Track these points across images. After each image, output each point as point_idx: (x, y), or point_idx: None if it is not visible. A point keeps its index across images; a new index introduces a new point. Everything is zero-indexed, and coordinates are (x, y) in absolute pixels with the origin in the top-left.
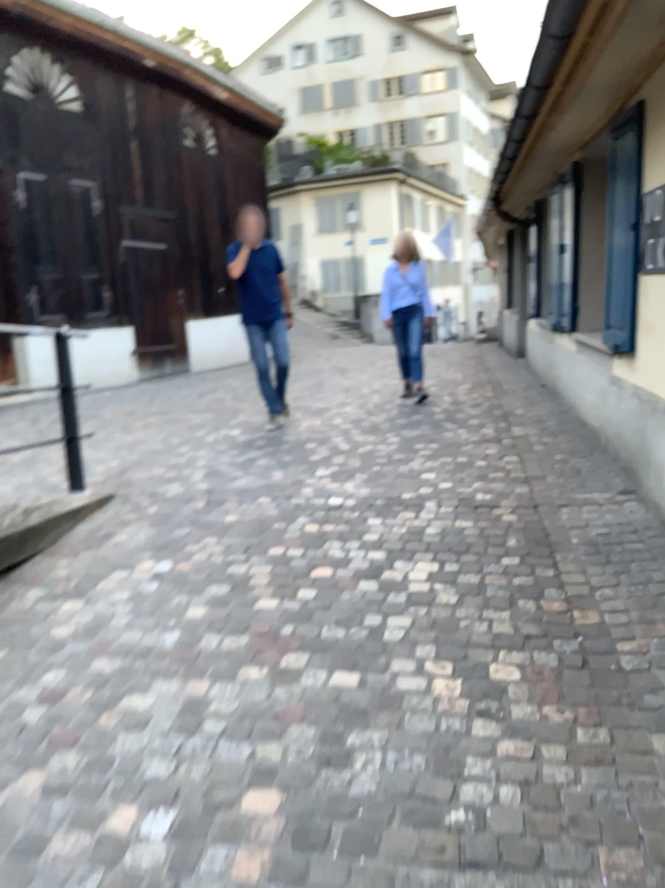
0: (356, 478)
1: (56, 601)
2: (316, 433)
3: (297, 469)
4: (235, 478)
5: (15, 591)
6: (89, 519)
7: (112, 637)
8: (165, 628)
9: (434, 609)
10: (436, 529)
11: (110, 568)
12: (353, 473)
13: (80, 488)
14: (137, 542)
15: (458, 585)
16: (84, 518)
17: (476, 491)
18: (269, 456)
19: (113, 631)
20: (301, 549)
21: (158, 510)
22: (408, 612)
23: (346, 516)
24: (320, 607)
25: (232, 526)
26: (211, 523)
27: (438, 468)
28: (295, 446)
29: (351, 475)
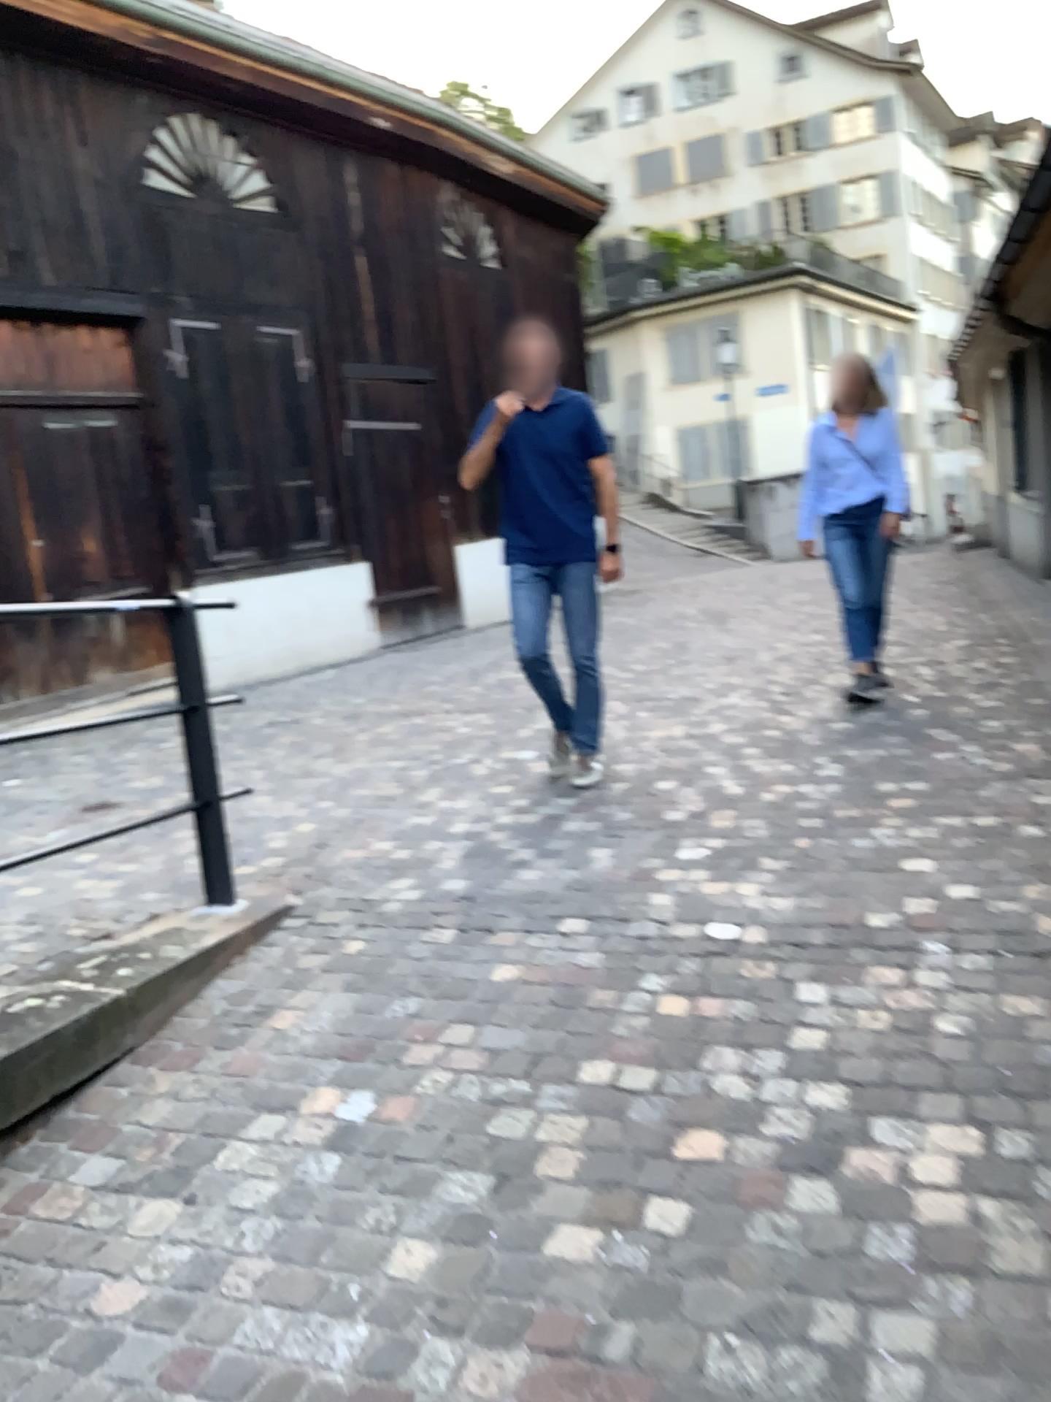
0: (763, 872)
1: (123, 1205)
2: (678, 763)
3: (641, 848)
4: (519, 870)
5: (51, 1166)
6: (229, 974)
7: (217, 1334)
8: (334, 1315)
9: (988, 1290)
10: (957, 1018)
11: (247, 1113)
12: (757, 857)
13: (223, 899)
14: (311, 1038)
15: (1040, 1206)
16: (220, 971)
17: (1030, 906)
18: (588, 818)
19: (221, 1316)
20: (651, 1070)
21: (362, 952)
22: (921, 1296)
23: (749, 972)
24: (701, 1266)
25: (506, 997)
26: (464, 987)
27: (934, 842)
28: (638, 792)
29: (752, 862)
